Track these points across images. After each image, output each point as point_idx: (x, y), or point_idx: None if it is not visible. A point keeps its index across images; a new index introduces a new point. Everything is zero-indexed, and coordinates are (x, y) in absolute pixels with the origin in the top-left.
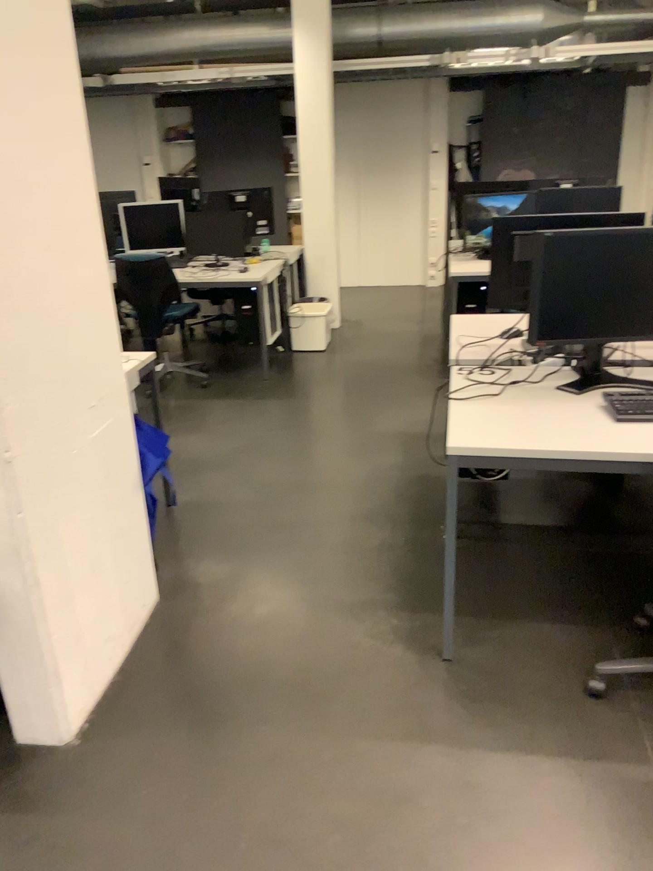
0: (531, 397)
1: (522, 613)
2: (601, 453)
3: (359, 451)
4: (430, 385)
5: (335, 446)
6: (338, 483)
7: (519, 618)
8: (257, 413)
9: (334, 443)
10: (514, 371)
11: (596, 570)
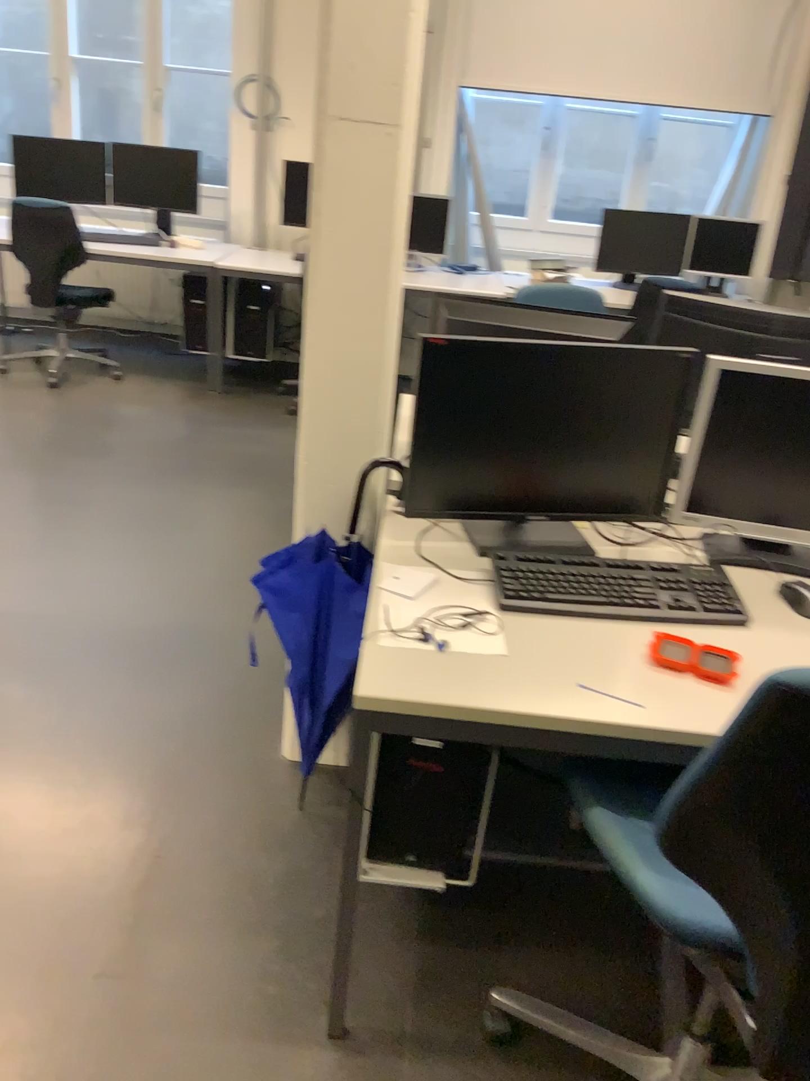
0: None
1: None
2: None
3: None
4: None
5: None
6: None
7: None
8: None
9: None
10: None
11: None
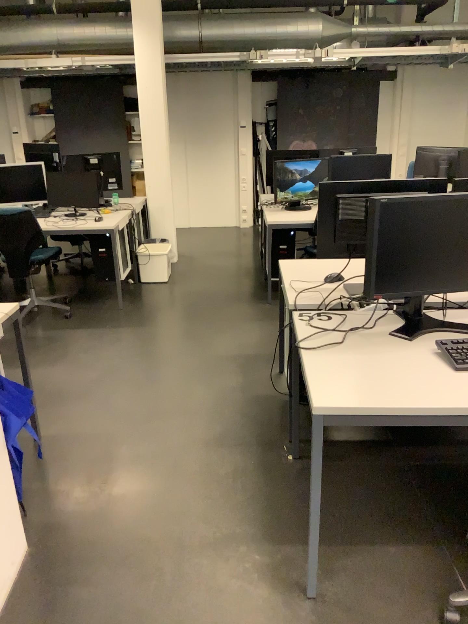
0: (371, 343)
1: (369, 536)
2: (459, 409)
3: (205, 374)
4: (255, 310)
5: (183, 370)
6: (190, 407)
7: (368, 542)
8: (115, 341)
9: (182, 367)
10: (348, 315)
11: (421, 483)
